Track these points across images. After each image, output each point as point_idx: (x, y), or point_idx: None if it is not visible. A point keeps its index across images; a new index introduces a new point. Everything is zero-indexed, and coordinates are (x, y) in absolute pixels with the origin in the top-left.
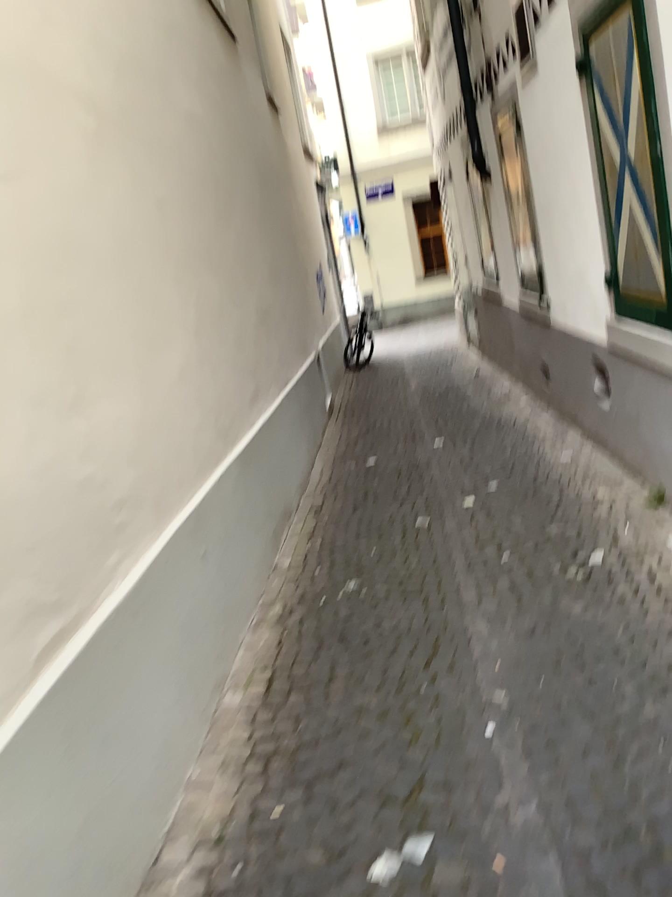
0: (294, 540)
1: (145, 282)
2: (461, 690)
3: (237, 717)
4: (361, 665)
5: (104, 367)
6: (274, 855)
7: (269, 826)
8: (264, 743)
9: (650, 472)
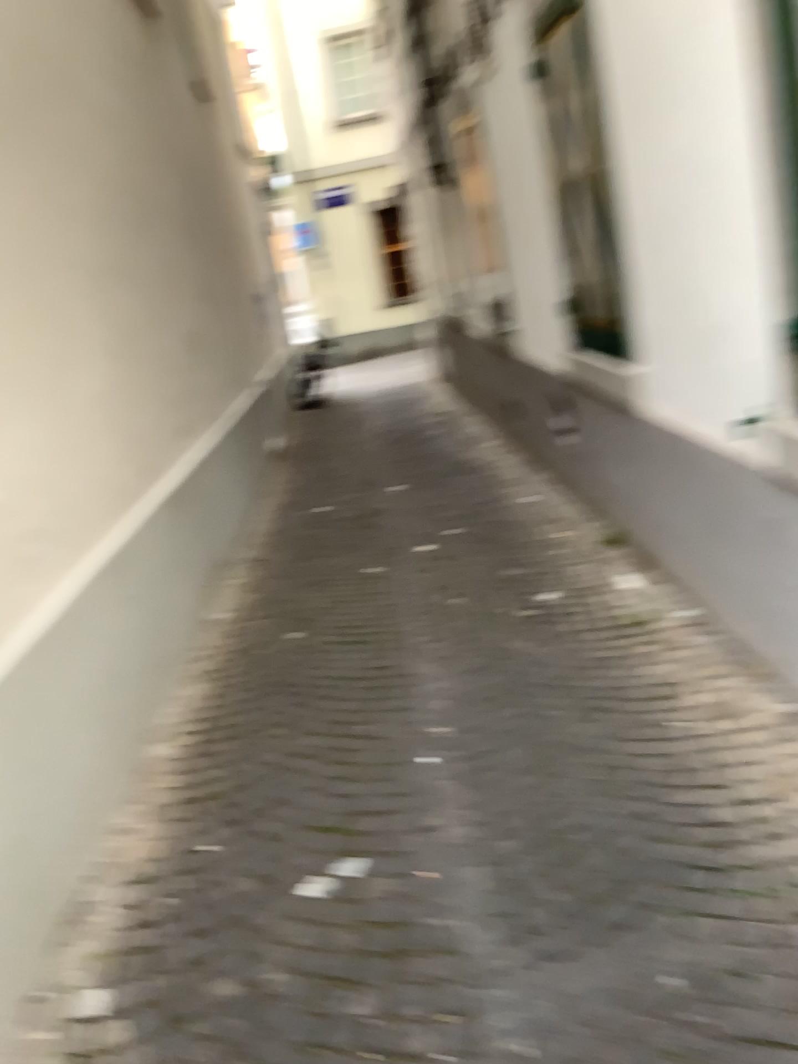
0: (229, 594)
1: (50, 295)
2: (402, 729)
3: (163, 767)
4: (300, 712)
5: (4, 385)
6: (201, 887)
7: (196, 862)
8: (192, 790)
9: (613, 511)
